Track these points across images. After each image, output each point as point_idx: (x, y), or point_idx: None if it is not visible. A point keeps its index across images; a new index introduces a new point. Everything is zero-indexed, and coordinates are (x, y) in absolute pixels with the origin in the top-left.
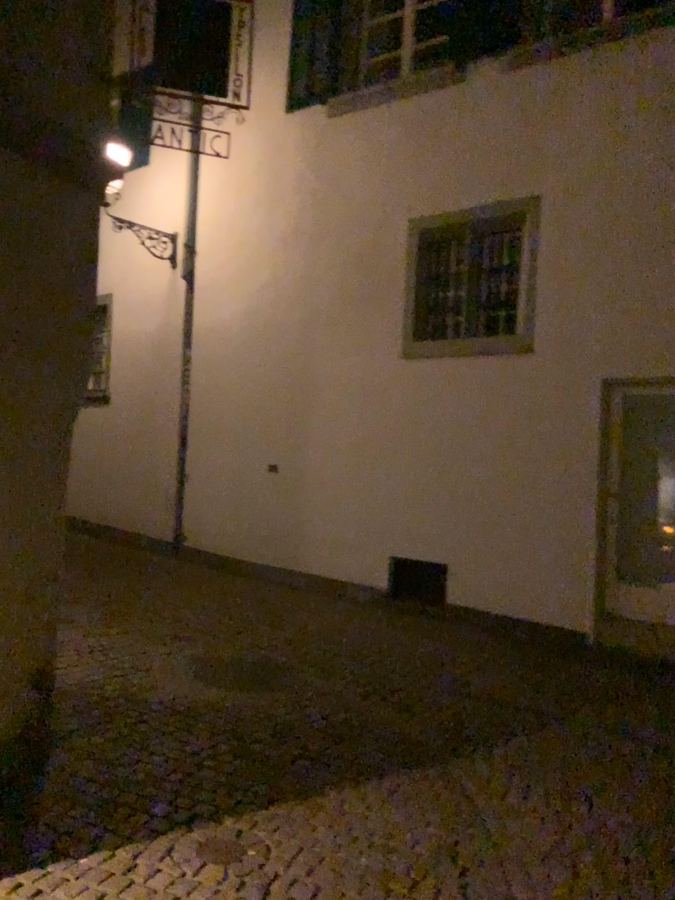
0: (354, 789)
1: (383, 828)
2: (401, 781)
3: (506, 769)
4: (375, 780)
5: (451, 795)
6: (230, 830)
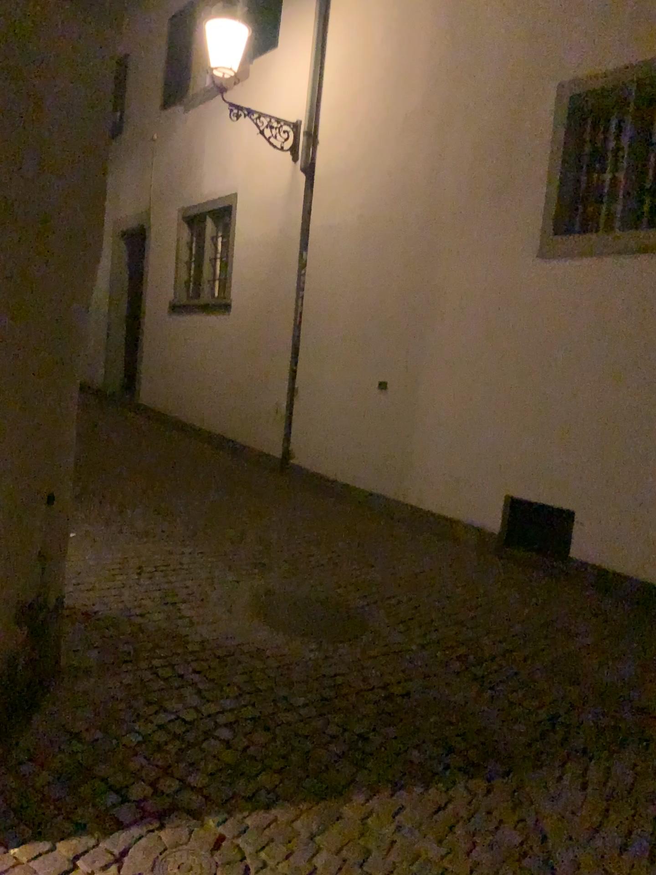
0: (385, 799)
1: (405, 870)
2: (451, 796)
3: (602, 797)
4: (416, 790)
5: (514, 829)
6: (204, 838)
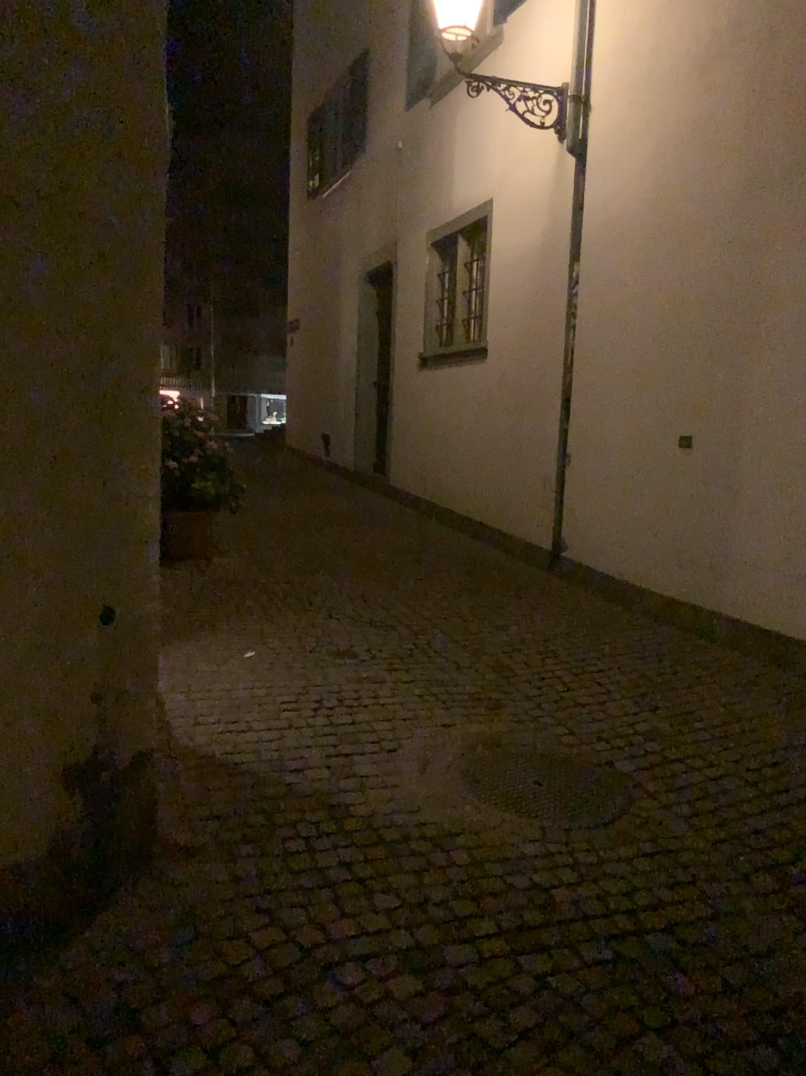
0: None
1: None
2: None
3: None
4: None
5: None
6: None
